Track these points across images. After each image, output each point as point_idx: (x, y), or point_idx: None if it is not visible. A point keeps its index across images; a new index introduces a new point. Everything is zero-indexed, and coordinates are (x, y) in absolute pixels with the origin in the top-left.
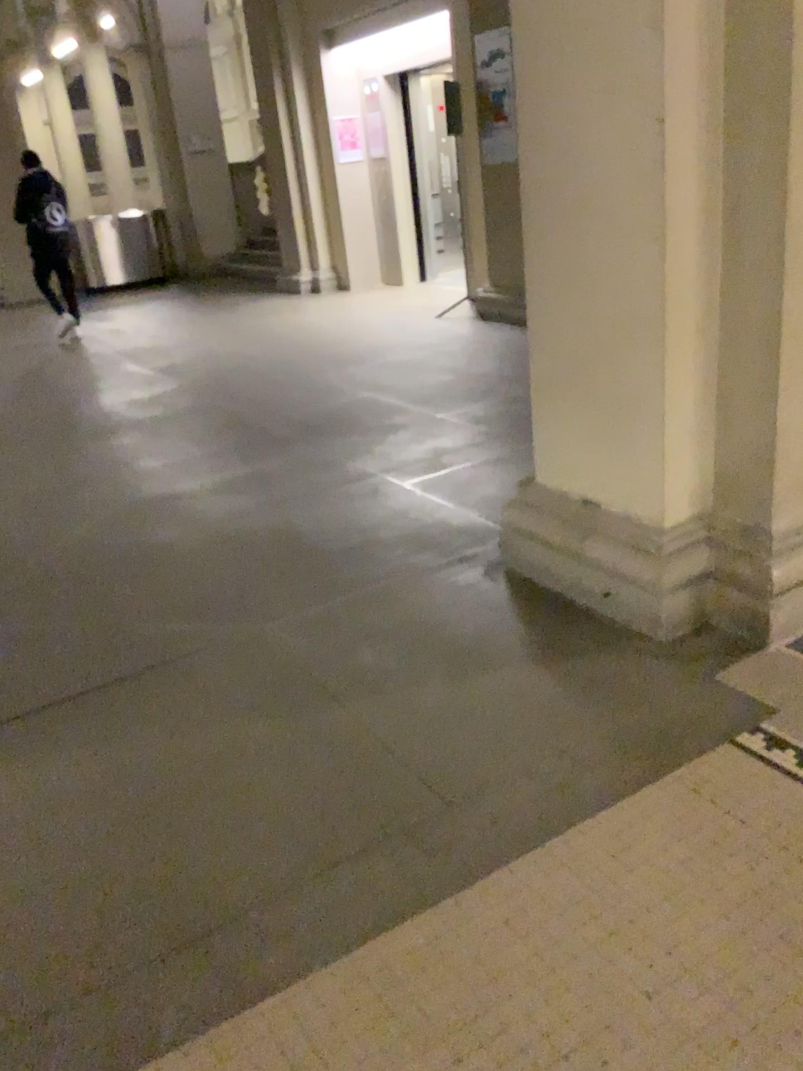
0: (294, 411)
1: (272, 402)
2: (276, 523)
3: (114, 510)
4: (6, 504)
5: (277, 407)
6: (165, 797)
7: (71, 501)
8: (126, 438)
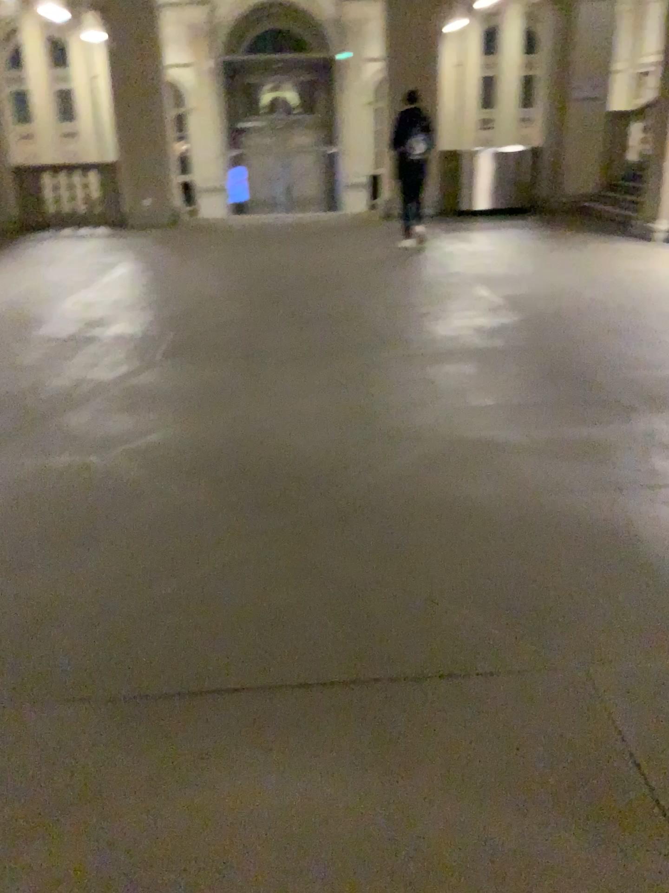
0: (633, 375)
1: (609, 360)
2: (597, 514)
3: (433, 447)
4: (342, 412)
5: (615, 367)
6: (409, 891)
7: (397, 424)
8: (460, 368)
